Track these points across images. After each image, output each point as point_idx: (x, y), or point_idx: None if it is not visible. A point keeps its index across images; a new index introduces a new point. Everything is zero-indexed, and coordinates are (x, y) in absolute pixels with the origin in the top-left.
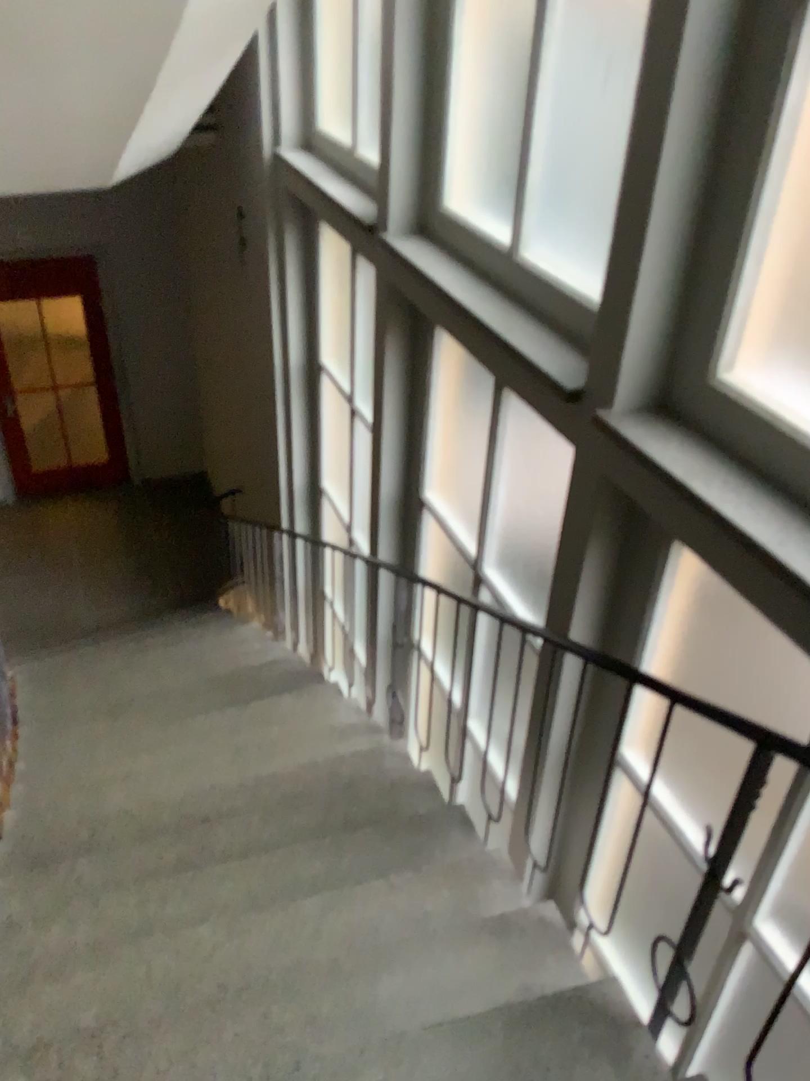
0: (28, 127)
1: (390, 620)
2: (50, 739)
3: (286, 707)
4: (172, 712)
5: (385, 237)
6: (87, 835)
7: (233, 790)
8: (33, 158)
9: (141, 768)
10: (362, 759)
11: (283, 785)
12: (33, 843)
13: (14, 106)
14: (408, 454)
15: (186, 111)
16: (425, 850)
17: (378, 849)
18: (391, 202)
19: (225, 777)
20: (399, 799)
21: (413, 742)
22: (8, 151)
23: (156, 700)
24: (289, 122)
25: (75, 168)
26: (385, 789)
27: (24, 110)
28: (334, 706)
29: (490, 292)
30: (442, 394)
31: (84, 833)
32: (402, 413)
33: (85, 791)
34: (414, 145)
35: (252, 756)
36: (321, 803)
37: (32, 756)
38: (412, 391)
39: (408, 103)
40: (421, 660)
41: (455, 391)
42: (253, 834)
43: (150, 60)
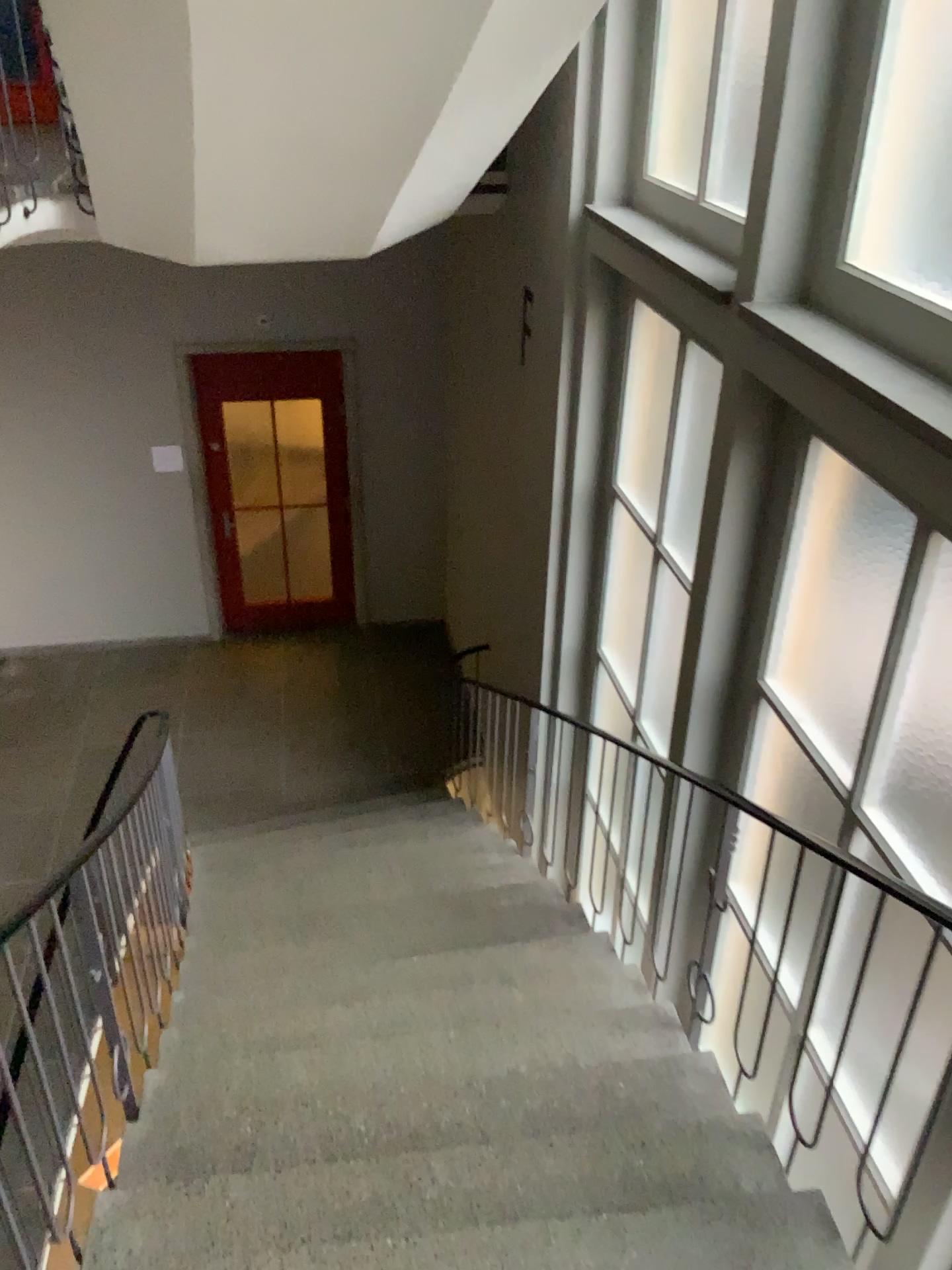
0: (274, 163)
1: (703, 862)
2: (222, 964)
3: (536, 963)
4: (381, 946)
5: (743, 311)
6: (248, 1132)
7: (458, 1094)
8: (277, 209)
9: (334, 1030)
10: (649, 1070)
11: (531, 1097)
12: (177, 1133)
13: (260, 132)
14: (747, 624)
15: (475, 149)
16: (760, 1267)
17: (679, 1247)
18: (758, 260)
19: (446, 1068)
20: (709, 1155)
21: (731, 1059)
22: (248, 196)
23: (362, 924)
24: (606, 170)
25: (328, 226)
26: (687, 1132)
27: (270, 138)
28: (605, 971)
29: (922, 386)
30: (810, 540)
31: (245, 1130)
32: (741, 563)
33: (255, 1055)
34: (802, 178)
35: (487, 1037)
36: (587, 1142)
37: (196, 985)
38: (760, 533)
39: (799, 117)
40: (754, 937)
41: (834, 536)
42: (484, 1180)
43: (438, 66)
